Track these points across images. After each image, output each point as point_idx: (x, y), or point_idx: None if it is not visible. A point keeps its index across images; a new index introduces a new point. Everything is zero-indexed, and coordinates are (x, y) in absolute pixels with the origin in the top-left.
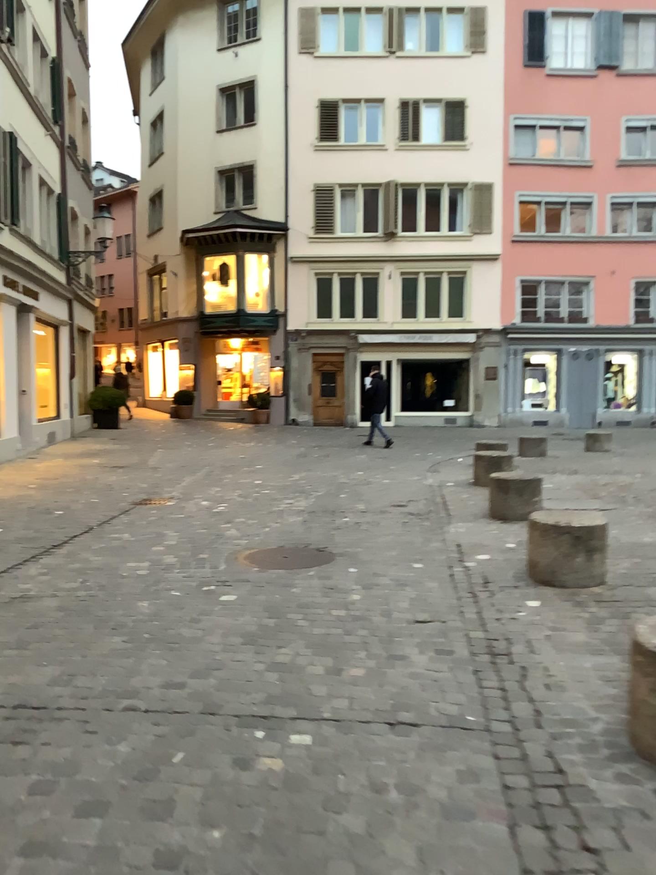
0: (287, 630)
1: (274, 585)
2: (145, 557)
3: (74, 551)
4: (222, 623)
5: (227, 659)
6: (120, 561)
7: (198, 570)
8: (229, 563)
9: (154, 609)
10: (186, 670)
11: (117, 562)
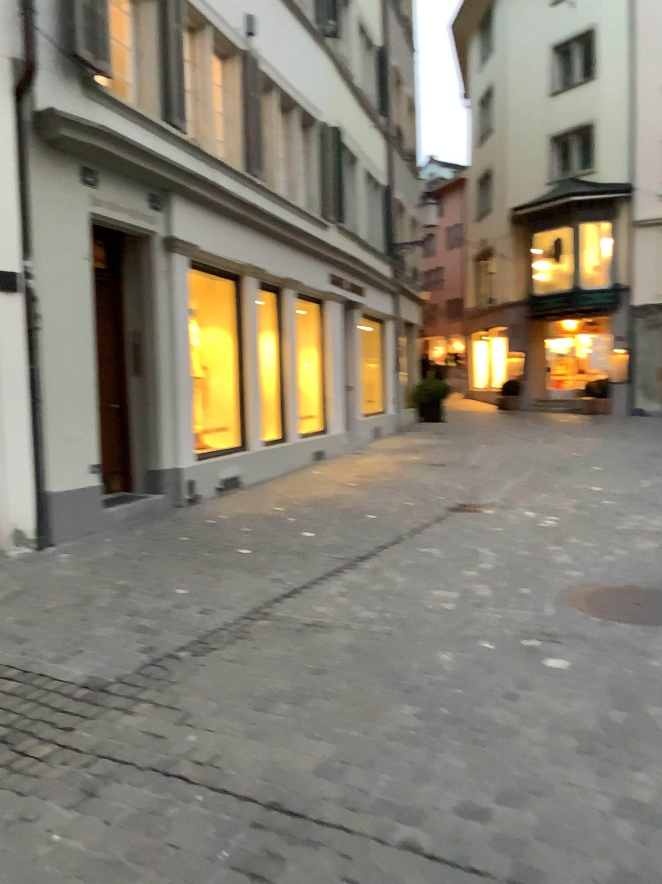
0: (645, 740)
1: (623, 651)
2: (452, 587)
3: (375, 570)
4: (546, 711)
5: (552, 782)
6: (424, 590)
7: (517, 615)
8: (557, 608)
9: (455, 671)
10: (489, 791)
11: (420, 591)
